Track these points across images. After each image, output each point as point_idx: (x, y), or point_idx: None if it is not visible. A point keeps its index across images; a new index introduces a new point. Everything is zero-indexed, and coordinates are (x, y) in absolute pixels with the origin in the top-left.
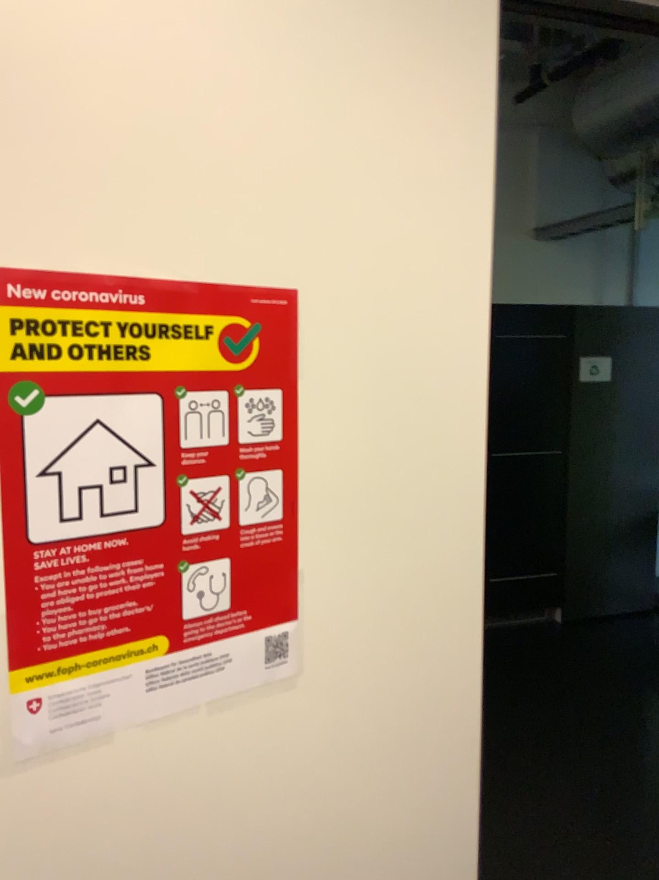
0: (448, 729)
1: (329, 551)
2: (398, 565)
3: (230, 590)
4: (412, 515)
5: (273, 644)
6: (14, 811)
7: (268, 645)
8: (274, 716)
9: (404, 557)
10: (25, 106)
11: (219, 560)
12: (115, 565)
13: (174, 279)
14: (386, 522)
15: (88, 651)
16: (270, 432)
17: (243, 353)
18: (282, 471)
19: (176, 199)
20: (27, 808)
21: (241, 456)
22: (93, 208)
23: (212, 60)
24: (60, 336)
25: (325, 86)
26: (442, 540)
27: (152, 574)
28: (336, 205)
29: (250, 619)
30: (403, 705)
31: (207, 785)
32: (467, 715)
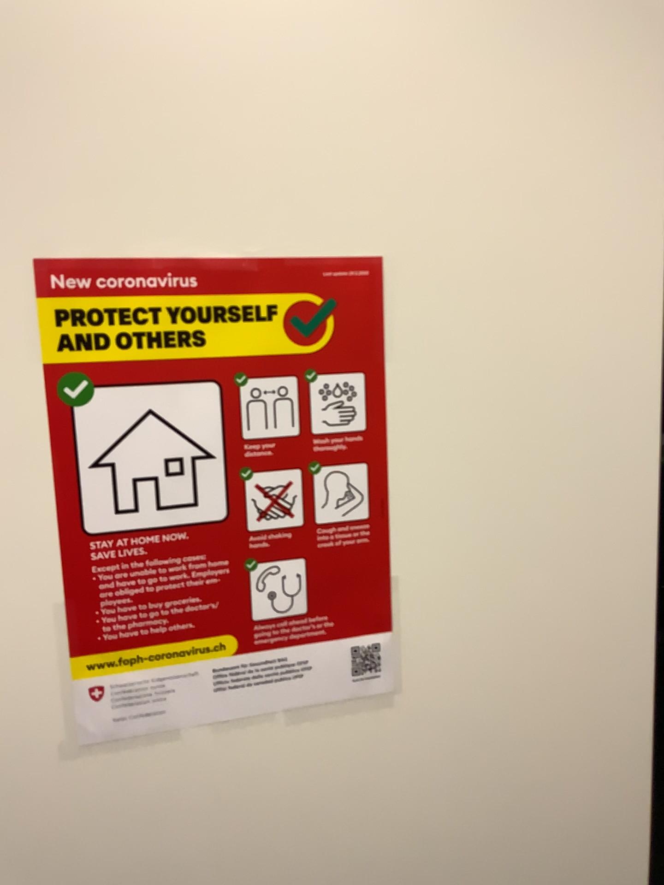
0: (602, 774)
1: (432, 556)
2: (525, 575)
3: (304, 593)
4: (543, 518)
5: (360, 654)
6: (80, 793)
7: (354, 655)
8: (365, 732)
9: (533, 567)
10: (56, 89)
11: (290, 561)
12: (173, 559)
13: (228, 257)
14: (507, 525)
15: (148, 645)
16: (348, 421)
17: (312, 334)
18: (368, 464)
19: (226, 169)
20: (93, 792)
21: (313, 447)
22: (134, 188)
23: (265, 6)
24: (105, 324)
25: (410, 12)
26: (588, 549)
27: (215, 572)
28: (430, 153)
29: (332, 626)
30: (535, 739)
31: (286, 796)
32: (629, 760)
